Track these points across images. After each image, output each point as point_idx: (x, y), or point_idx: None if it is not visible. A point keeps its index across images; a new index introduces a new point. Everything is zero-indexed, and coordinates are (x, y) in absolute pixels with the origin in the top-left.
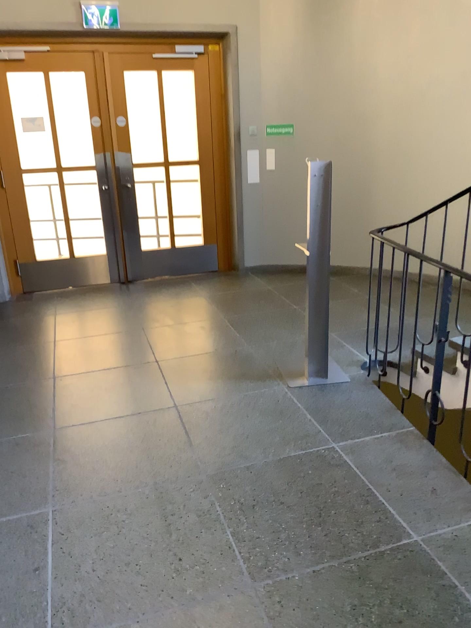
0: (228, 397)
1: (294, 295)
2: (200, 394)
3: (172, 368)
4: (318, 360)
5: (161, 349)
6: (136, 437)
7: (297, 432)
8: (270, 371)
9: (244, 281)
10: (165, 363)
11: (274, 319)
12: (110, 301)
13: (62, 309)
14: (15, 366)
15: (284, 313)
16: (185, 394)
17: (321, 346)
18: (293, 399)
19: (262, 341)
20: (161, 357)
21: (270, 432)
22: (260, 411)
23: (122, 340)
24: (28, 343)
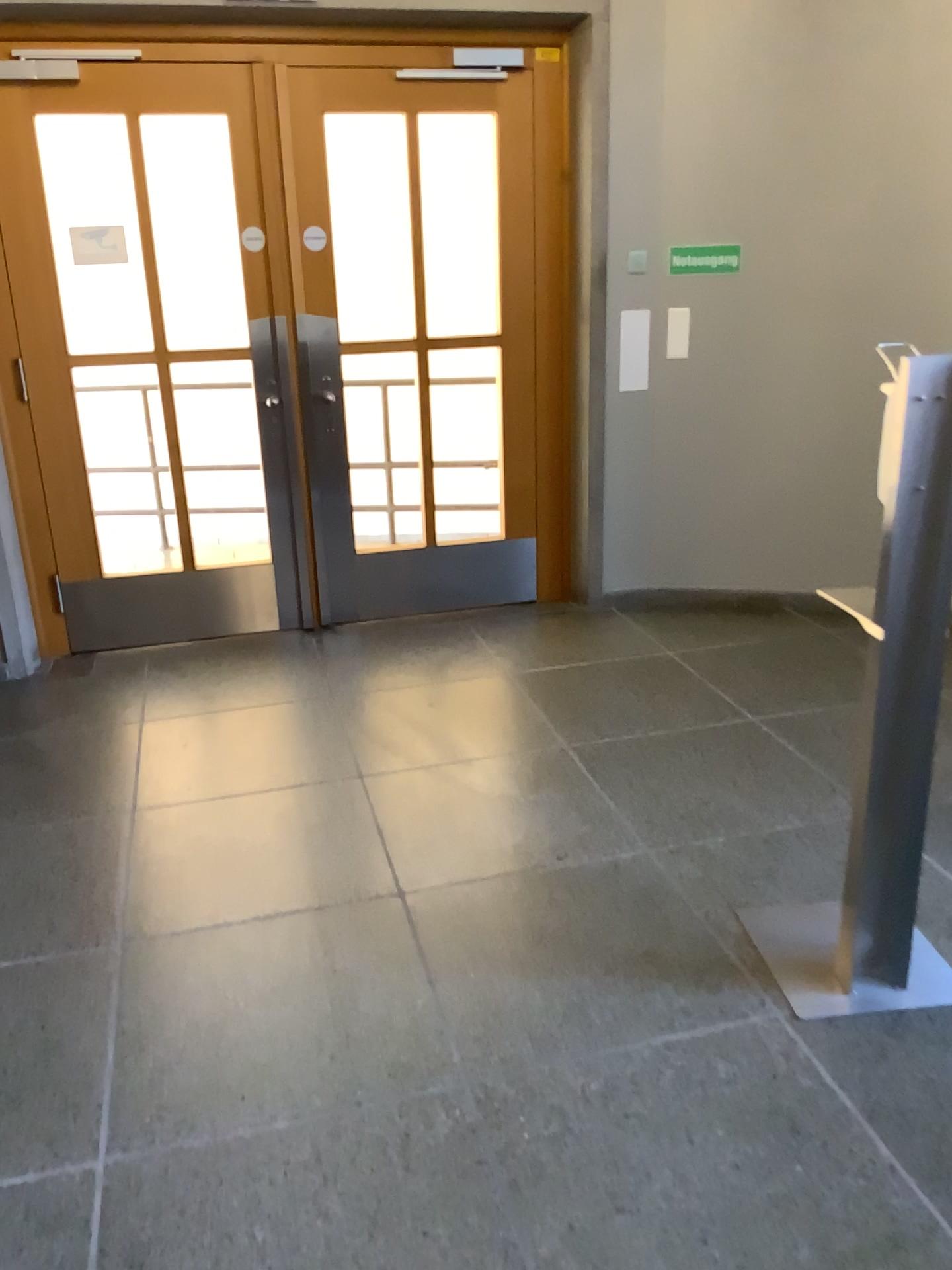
0: (617, 1049)
1: (742, 682)
2: (531, 1029)
3: (446, 923)
4: (874, 931)
5: (412, 850)
6: (352, 1215)
7: (858, 1220)
8: (726, 949)
9: (605, 634)
10: (425, 903)
11: (705, 759)
12: (279, 683)
13: (160, 704)
14: (22, 894)
15: (726, 739)
16: (489, 1031)
17: (886, 891)
18: (814, 1066)
19: (685, 836)
20: (414, 880)
21: (771, 1216)
22: (723, 1111)
23: (310, 813)
24: (66, 815)
